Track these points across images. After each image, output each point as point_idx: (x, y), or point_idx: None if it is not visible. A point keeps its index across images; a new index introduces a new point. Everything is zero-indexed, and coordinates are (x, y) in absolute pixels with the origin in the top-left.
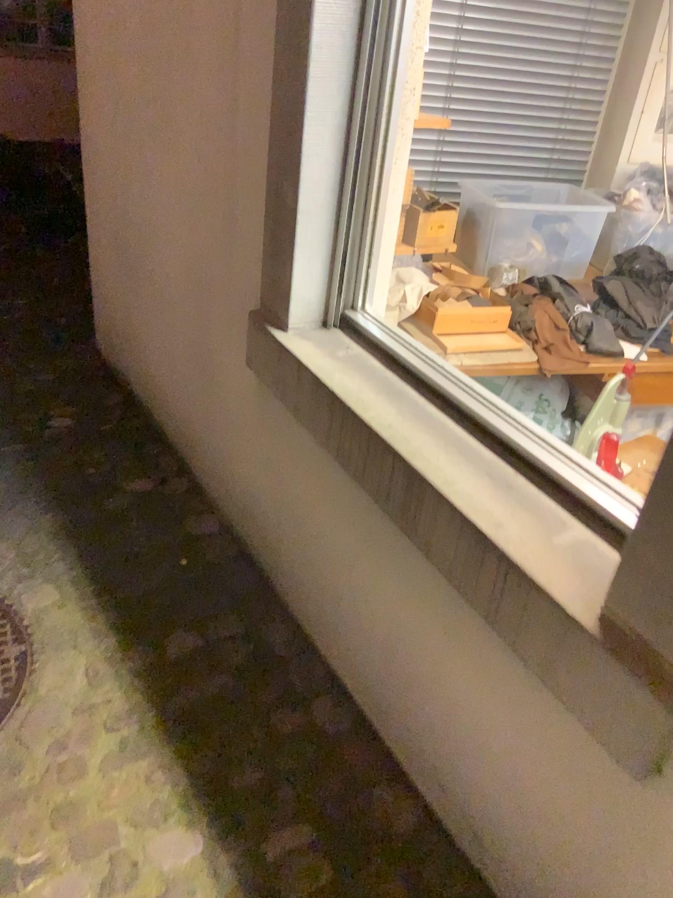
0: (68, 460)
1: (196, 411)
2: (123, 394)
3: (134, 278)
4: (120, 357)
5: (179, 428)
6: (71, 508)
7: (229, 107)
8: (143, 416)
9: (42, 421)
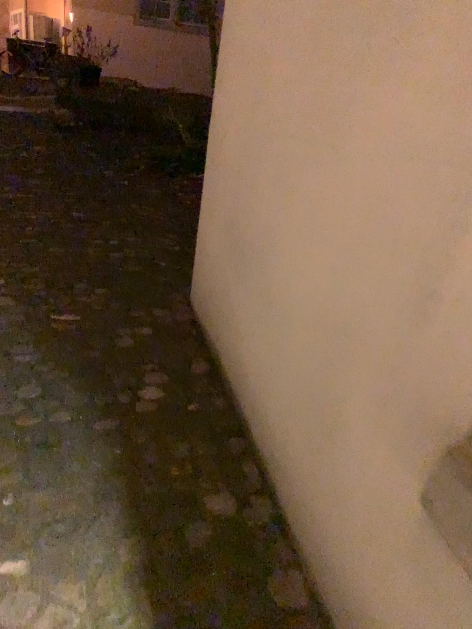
0: (154, 455)
1: (299, 452)
2: (210, 364)
3: (244, 271)
4: (212, 327)
5: (272, 448)
6: (151, 536)
7: (468, 155)
8: (227, 398)
9: (135, 392)
